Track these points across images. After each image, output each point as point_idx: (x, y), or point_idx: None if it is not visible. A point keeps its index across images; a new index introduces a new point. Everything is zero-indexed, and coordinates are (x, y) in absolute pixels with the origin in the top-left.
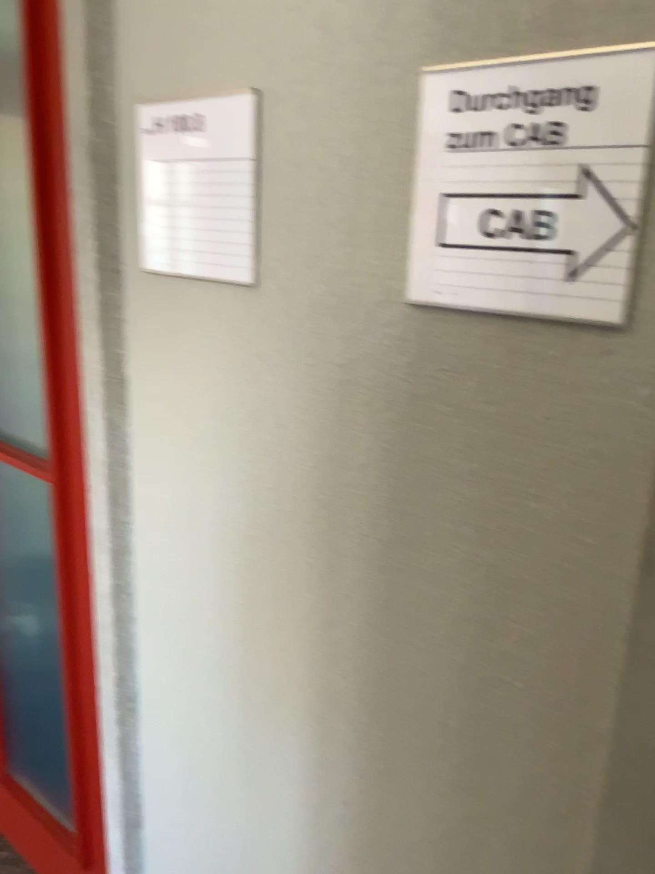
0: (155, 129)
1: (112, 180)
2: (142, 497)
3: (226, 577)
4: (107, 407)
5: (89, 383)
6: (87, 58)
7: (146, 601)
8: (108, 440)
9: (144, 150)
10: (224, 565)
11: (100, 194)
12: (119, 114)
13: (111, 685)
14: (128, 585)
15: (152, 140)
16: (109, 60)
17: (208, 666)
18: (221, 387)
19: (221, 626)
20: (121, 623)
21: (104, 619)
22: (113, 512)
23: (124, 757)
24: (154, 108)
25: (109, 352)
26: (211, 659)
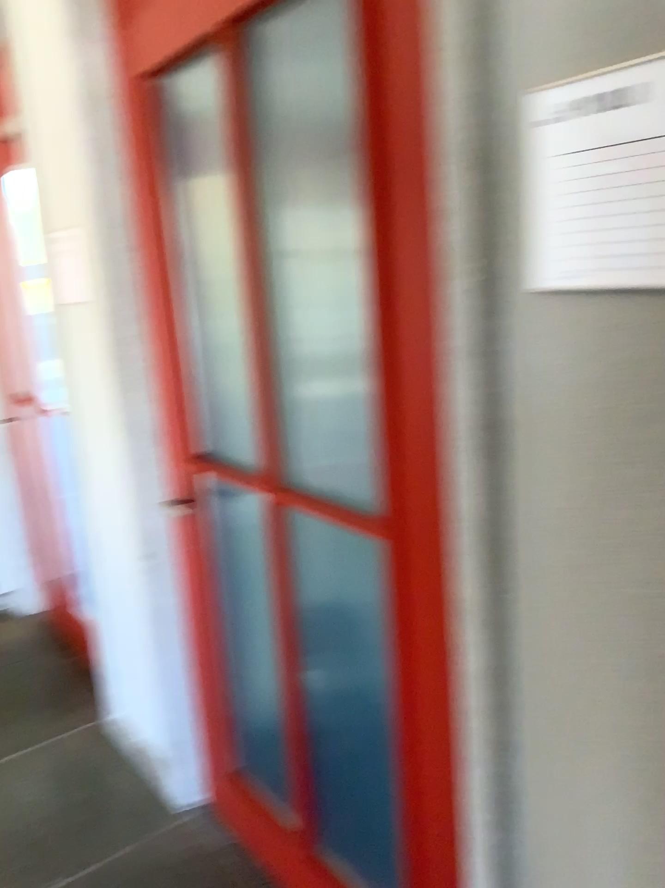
0: (554, 115)
1: (492, 187)
2: (526, 561)
3: (658, 664)
4: (482, 454)
5: (460, 427)
6: (461, 50)
7: (528, 684)
8: (481, 494)
9: (536, 144)
10: (656, 648)
11: (476, 205)
12: (501, 108)
13: (479, 781)
14: (503, 664)
15: (549, 129)
16: (488, 48)
17: (624, 772)
18: (660, 422)
19: (647, 725)
20: (492, 709)
21: (471, 702)
22: (485, 577)
23: (495, 868)
24: (554, 90)
25: (486, 389)
26: (628, 765)
